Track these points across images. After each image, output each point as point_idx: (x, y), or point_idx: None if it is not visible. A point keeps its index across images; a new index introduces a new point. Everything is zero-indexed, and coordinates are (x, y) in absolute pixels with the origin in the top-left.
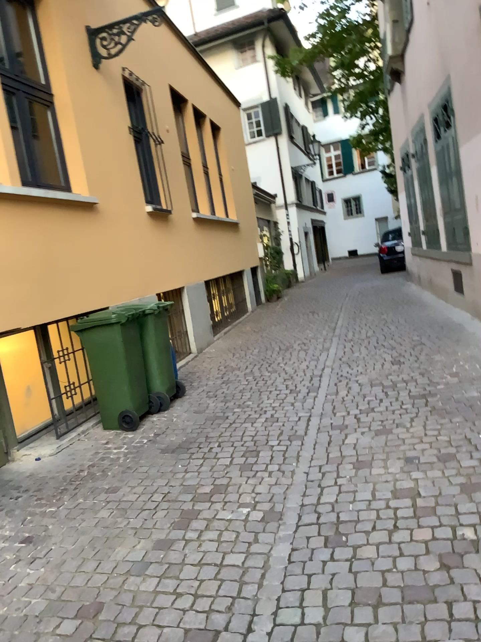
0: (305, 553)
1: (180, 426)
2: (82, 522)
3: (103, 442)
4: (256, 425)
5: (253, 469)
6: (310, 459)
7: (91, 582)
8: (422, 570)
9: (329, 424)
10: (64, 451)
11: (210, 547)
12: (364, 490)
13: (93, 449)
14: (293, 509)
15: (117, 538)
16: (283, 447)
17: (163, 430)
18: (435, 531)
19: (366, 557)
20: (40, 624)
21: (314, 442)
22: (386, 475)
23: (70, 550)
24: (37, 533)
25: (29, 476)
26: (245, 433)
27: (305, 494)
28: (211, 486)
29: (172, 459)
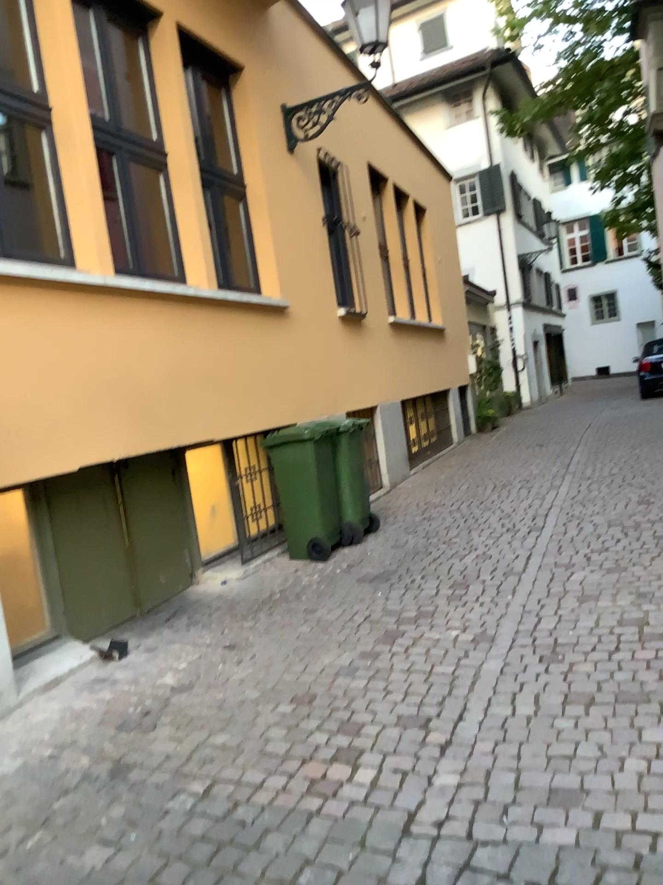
0: (518, 665)
1: (378, 558)
2: (284, 634)
3: (293, 569)
4: (467, 559)
5: (463, 599)
6: (528, 591)
7: (302, 677)
8: (638, 680)
9: (552, 560)
10: (253, 576)
11: (418, 658)
12: (586, 618)
13: (283, 575)
14: (506, 632)
15: (323, 648)
16: (497, 580)
17: (359, 561)
18: (658, 651)
19: (581, 670)
20: (260, 703)
21: (532, 577)
22: (612, 606)
23: (276, 654)
24: (240, 640)
25: (220, 596)
26: (454, 567)
27: (520, 620)
28: (416, 611)
29: (372, 587)
